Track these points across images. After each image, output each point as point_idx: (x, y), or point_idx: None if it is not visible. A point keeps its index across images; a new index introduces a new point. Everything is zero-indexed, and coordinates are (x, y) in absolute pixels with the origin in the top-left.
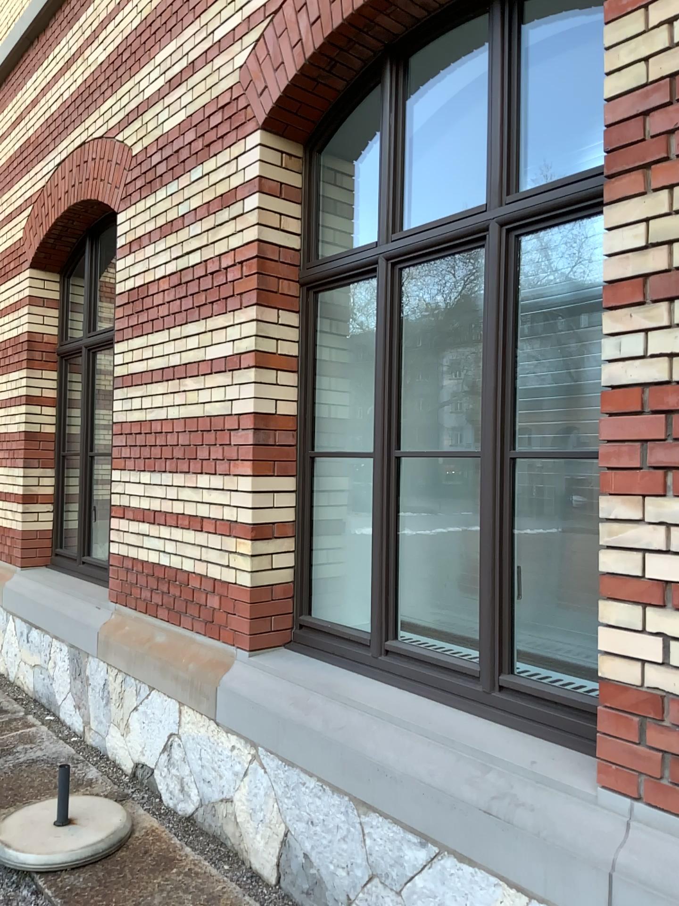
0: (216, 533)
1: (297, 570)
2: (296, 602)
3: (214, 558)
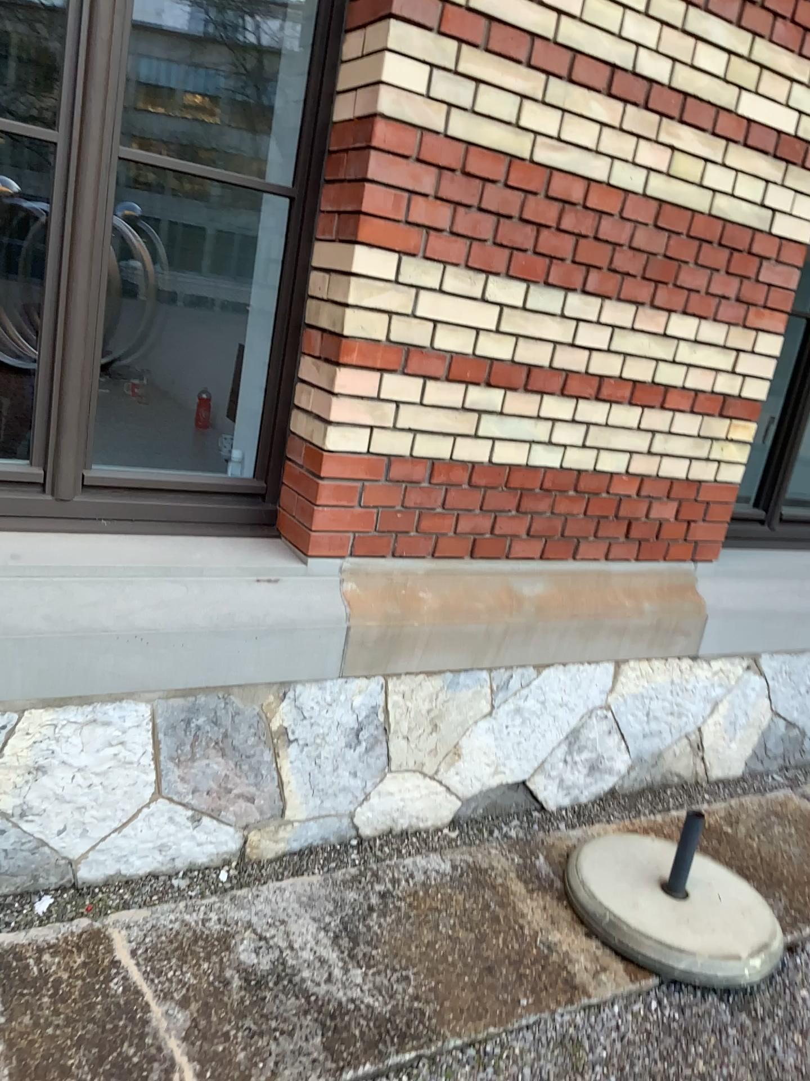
0: (696, 411)
1: None
2: None
3: (676, 446)
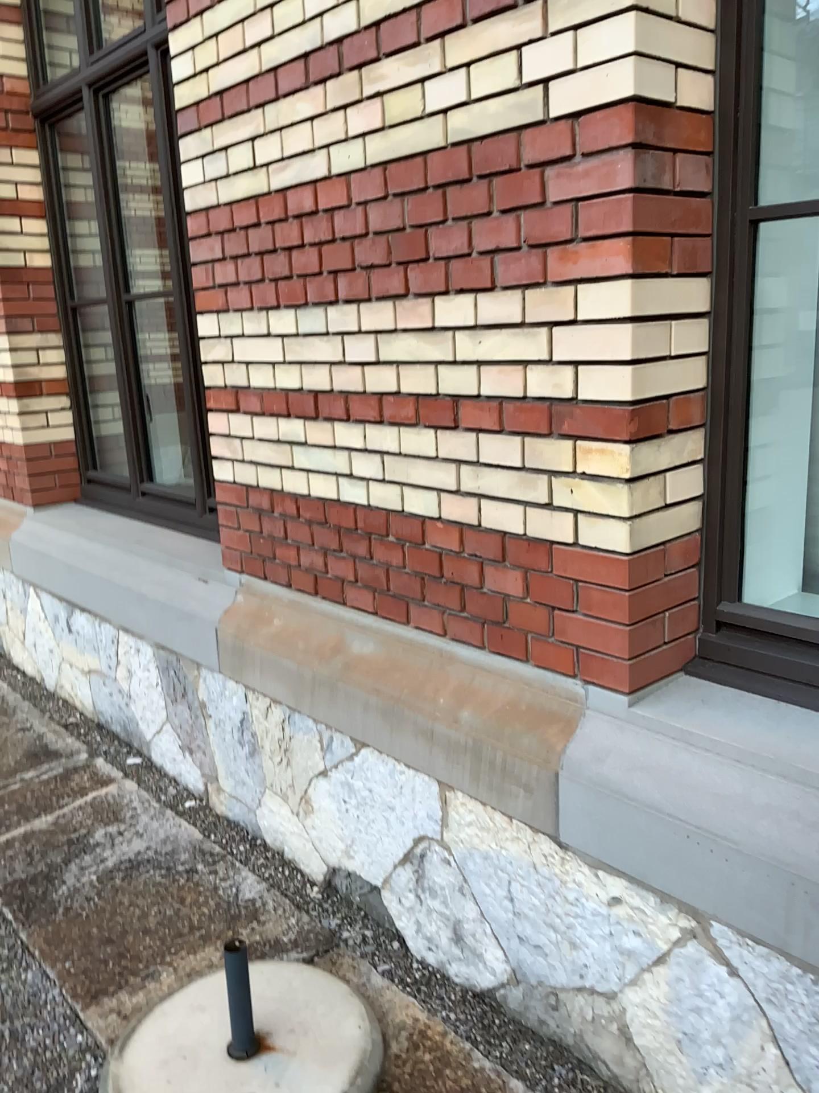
0: (507, 430)
1: (706, 500)
2: (702, 570)
3: (500, 484)
